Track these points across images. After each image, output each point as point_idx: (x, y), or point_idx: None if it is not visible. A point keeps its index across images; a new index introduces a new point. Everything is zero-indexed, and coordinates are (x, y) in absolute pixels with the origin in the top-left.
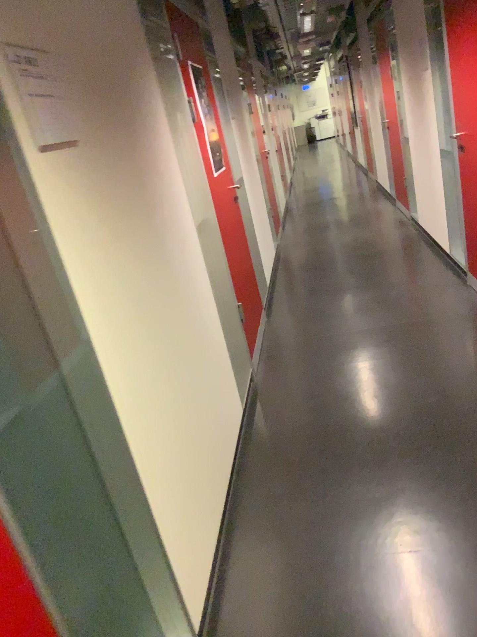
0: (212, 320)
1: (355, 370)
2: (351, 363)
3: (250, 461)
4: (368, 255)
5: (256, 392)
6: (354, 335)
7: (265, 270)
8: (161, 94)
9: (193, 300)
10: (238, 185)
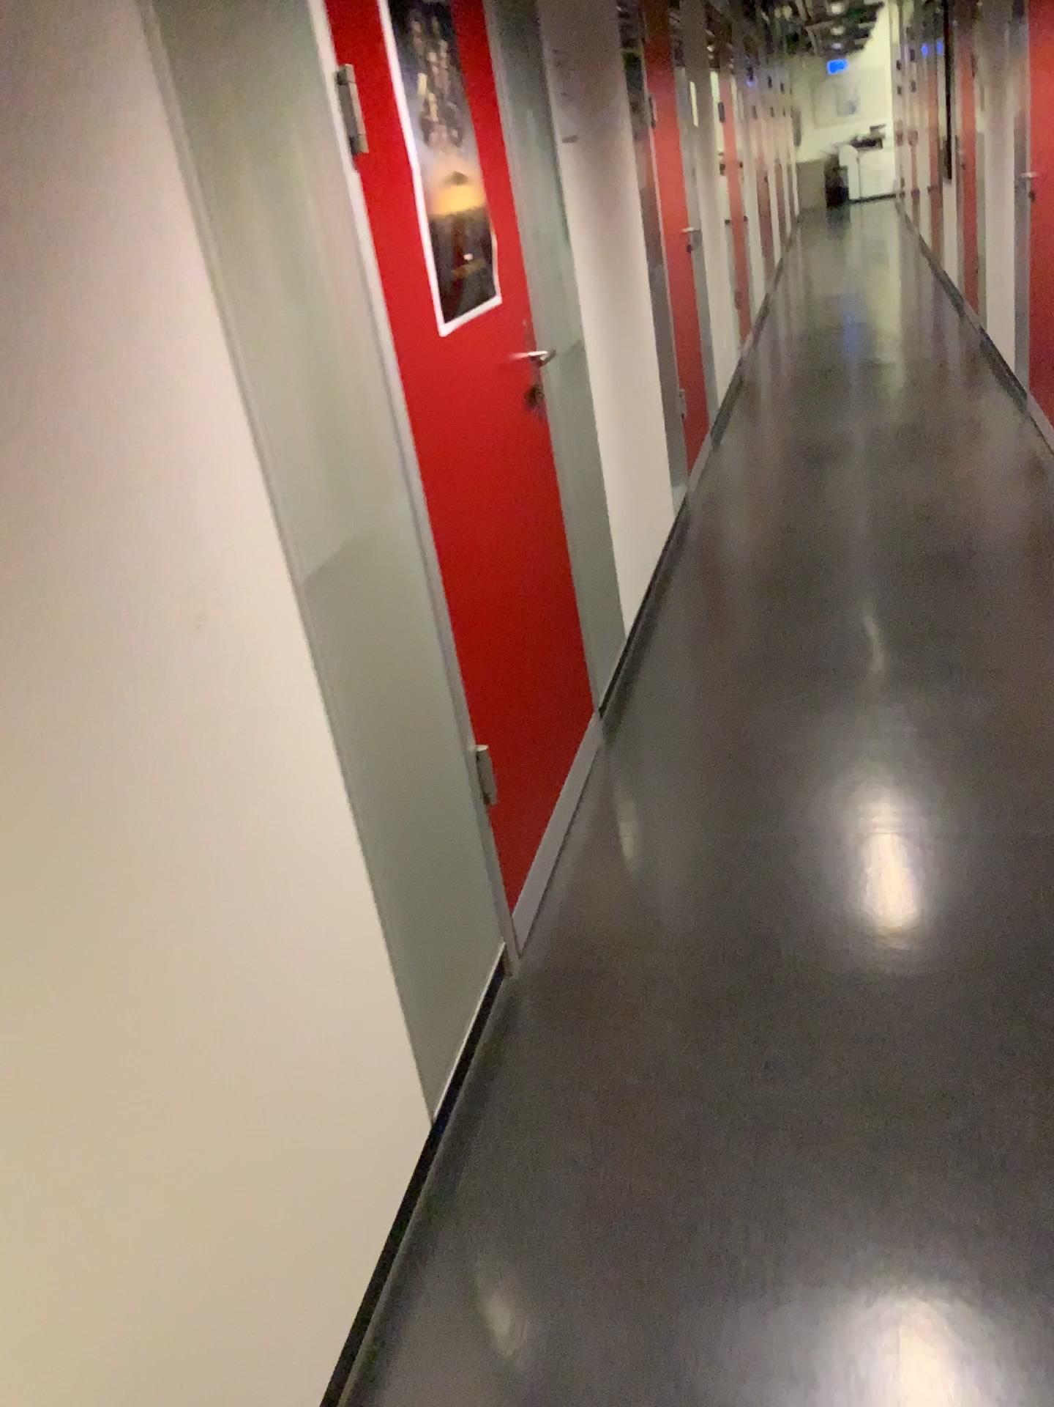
0: (322, 872)
1: (820, 1002)
2: (812, 966)
3: (410, 1340)
4: (925, 560)
5: (509, 1022)
6: (841, 848)
7: (629, 583)
8: (160, 48)
9: (211, 845)
10: (557, 351)
